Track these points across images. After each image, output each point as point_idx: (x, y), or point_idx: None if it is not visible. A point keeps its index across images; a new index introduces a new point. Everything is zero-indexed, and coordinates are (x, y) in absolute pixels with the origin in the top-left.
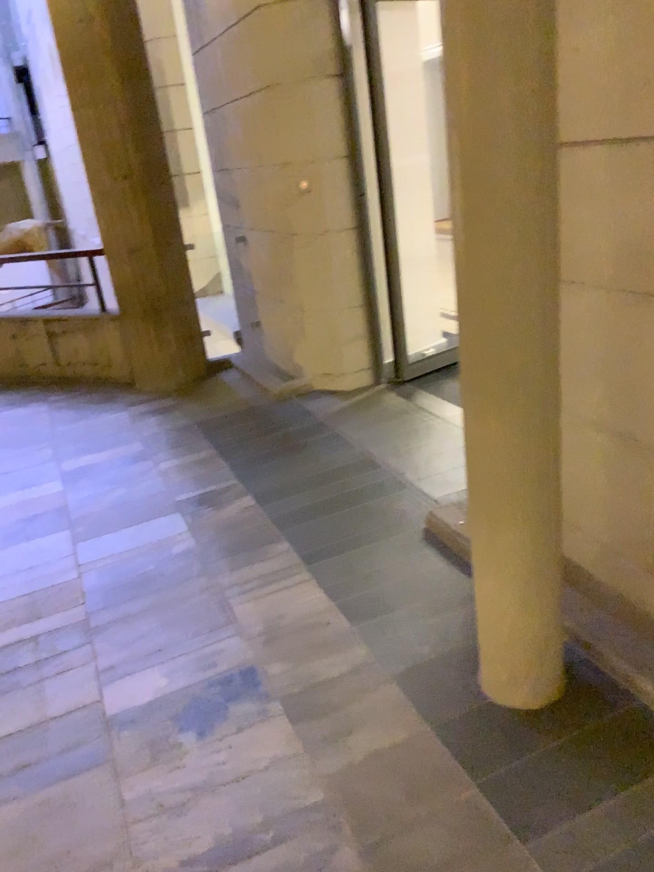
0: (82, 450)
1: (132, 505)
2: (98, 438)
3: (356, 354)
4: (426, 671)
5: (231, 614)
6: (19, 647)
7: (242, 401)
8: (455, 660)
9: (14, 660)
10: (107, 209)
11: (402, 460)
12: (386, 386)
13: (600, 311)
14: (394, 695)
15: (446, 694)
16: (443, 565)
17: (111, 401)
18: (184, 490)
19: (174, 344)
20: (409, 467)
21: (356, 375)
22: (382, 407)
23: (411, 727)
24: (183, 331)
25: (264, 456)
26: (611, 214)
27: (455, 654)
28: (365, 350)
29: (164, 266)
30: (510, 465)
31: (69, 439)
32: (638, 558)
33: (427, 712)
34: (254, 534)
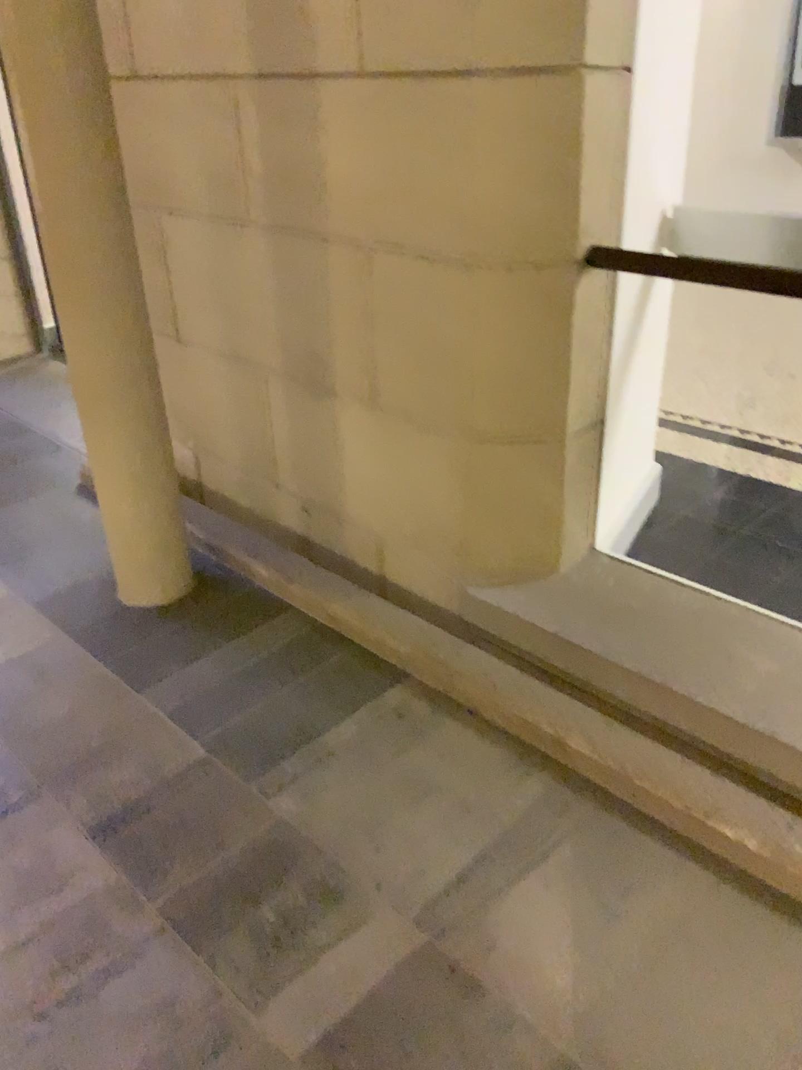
0: None
1: None
2: None
3: (7, 320)
4: (63, 593)
5: None
6: None
7: None
8: (93, 581)
9: None
10: None
11: (58, 426)
12: (48, 358)
13: (204, 242)
14: (29, 615)
15: (81, 607)
16: (92, 512)
17: None
18: None
19: None
20: (66, 431)
21: (10, 344)
22: (42, 379)
23: (44, 636)
24: None
25: None
26: (200, 147)
27: (94, 576)
28: (18, 316)
29: None
30: (103, 370)
31: None
32: (265, 477)
33: (60, 622)
34: None
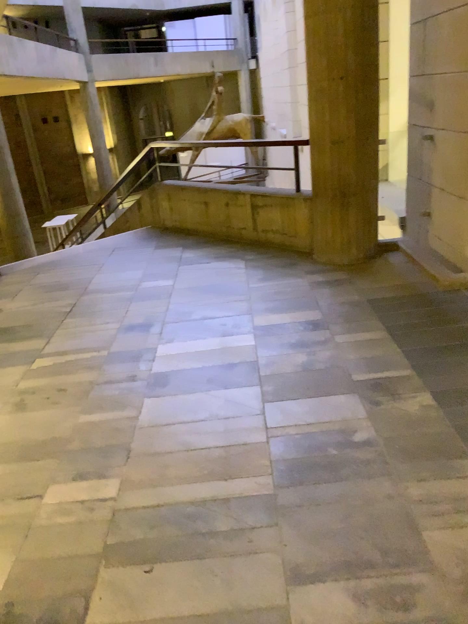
0: (271, 310)
1: (314, 376)
2: (284, 300)
3: None
4: None
5: (421, 543)
6: (212, 510)
7: (410, 286)
8: None
9: (207, 525)
10: (319, 107)
11: None
12: None
13: None
14: None
15: None
16: None
17: (295, 267)
18: (362, 372)
19: (355, 226)
20: None
21: None
22: None
23: None
24: (364, 217)
25: (439, 352)
26: None
27: None
28: None
29: (359, 158)
30: None
31: (261, 297)
32: None
33: None
34: (438, 443)
